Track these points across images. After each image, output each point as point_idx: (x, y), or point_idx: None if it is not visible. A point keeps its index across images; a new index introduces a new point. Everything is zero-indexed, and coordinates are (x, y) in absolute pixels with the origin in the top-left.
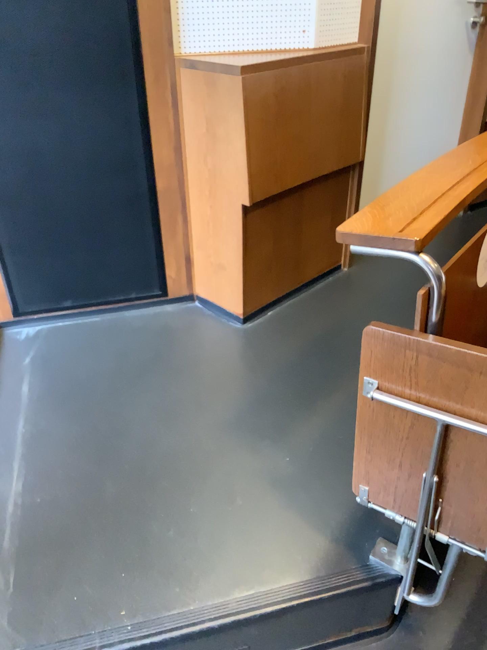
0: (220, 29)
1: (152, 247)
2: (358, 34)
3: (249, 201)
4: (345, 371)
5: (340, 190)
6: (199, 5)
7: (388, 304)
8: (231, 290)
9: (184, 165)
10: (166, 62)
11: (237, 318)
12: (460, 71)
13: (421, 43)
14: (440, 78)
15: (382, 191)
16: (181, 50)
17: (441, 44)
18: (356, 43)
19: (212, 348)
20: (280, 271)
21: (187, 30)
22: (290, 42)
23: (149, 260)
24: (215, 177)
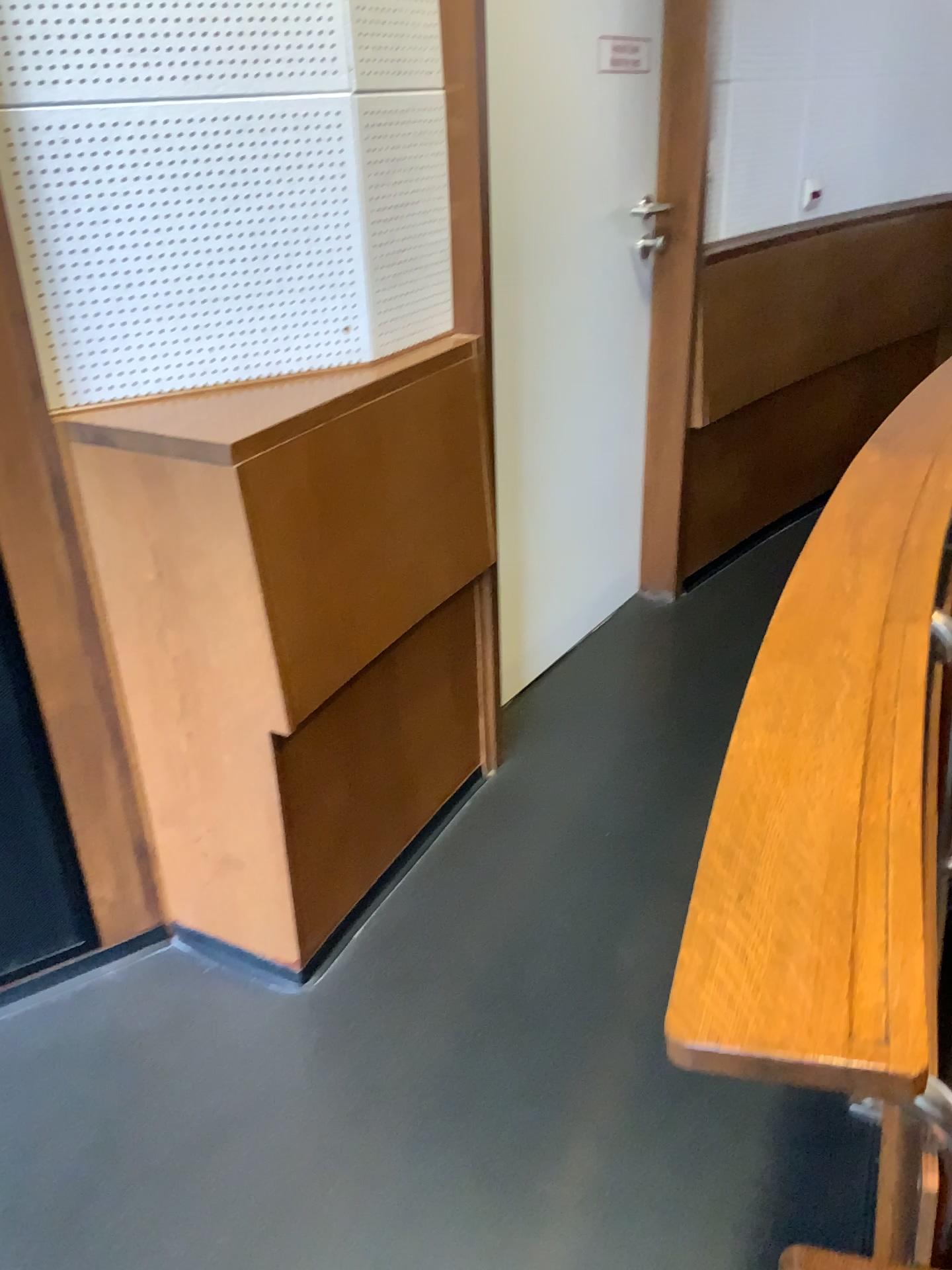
0: (157, 345)
1: (50, 851)
2: (454, 314)
3: (286, 726)
4: (571, 1075)
5: (461, 627)
6: (98, 296)
7: (605, 856)
8: (263, 913)
9: (110, 653)
10: (33, 435)
11: (286, 974)
12: (633, 339)
13: (561, 302)
14: (603, 360)
15: (533, 593)
16: (67, 403)
17: (595, 298)
18: (455, 335)
19: (244, 1081)
20: (366, 836)
21: (76, 355)
22: (320, 353)
23: (45, 883)
24: (191, 678)
